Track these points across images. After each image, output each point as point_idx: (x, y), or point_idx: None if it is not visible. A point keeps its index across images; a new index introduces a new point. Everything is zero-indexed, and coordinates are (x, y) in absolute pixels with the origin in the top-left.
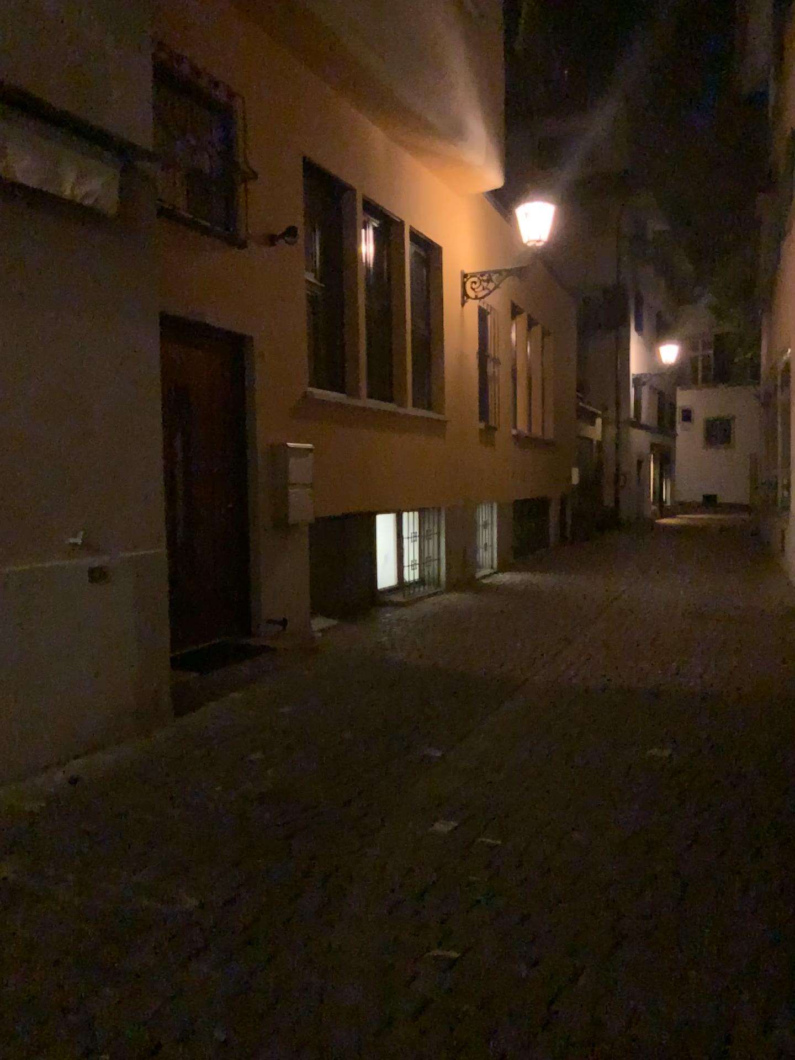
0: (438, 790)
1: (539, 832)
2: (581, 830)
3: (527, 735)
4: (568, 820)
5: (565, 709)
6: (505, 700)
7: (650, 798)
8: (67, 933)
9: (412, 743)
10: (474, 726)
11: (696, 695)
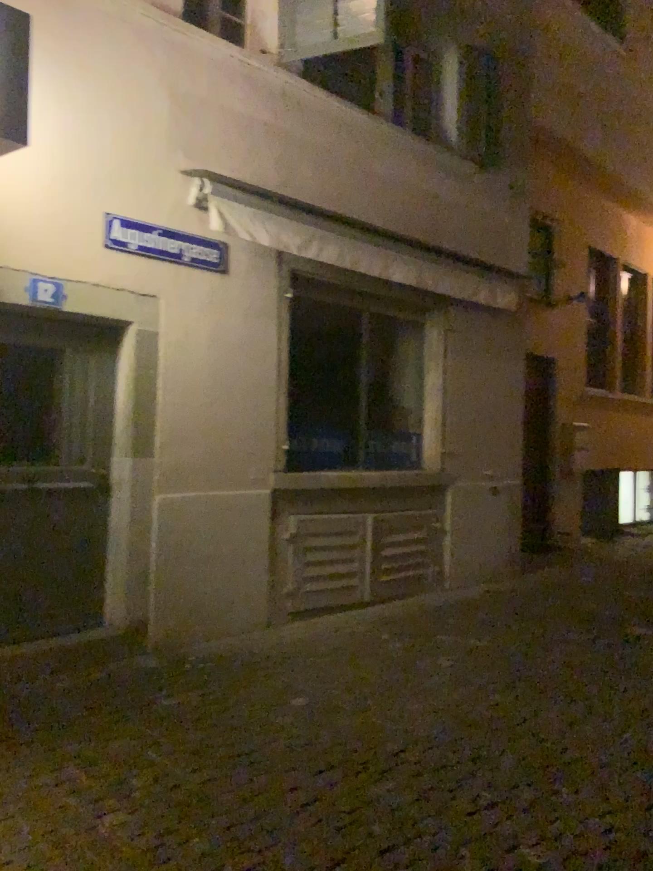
0: None
1: None
2: None
3: None
4: None
5: None
6: None
7: None
8: (526, 636)
9: None
10: None
11: None
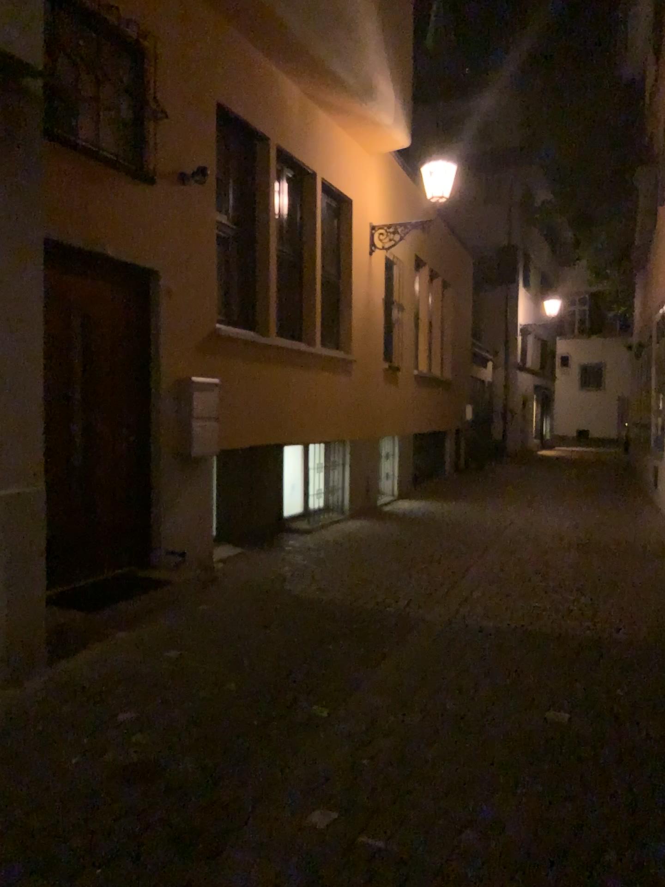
0: (320, 765)
1: (427, 832)
2: (476, 832)
3: (418, 691)
4: (461, 816)
5: (458, 659)
6: (397, 646)
7: (551, 785)
8: None
9: (297, 699)
10: (364, 678)
11: (591, 645)
